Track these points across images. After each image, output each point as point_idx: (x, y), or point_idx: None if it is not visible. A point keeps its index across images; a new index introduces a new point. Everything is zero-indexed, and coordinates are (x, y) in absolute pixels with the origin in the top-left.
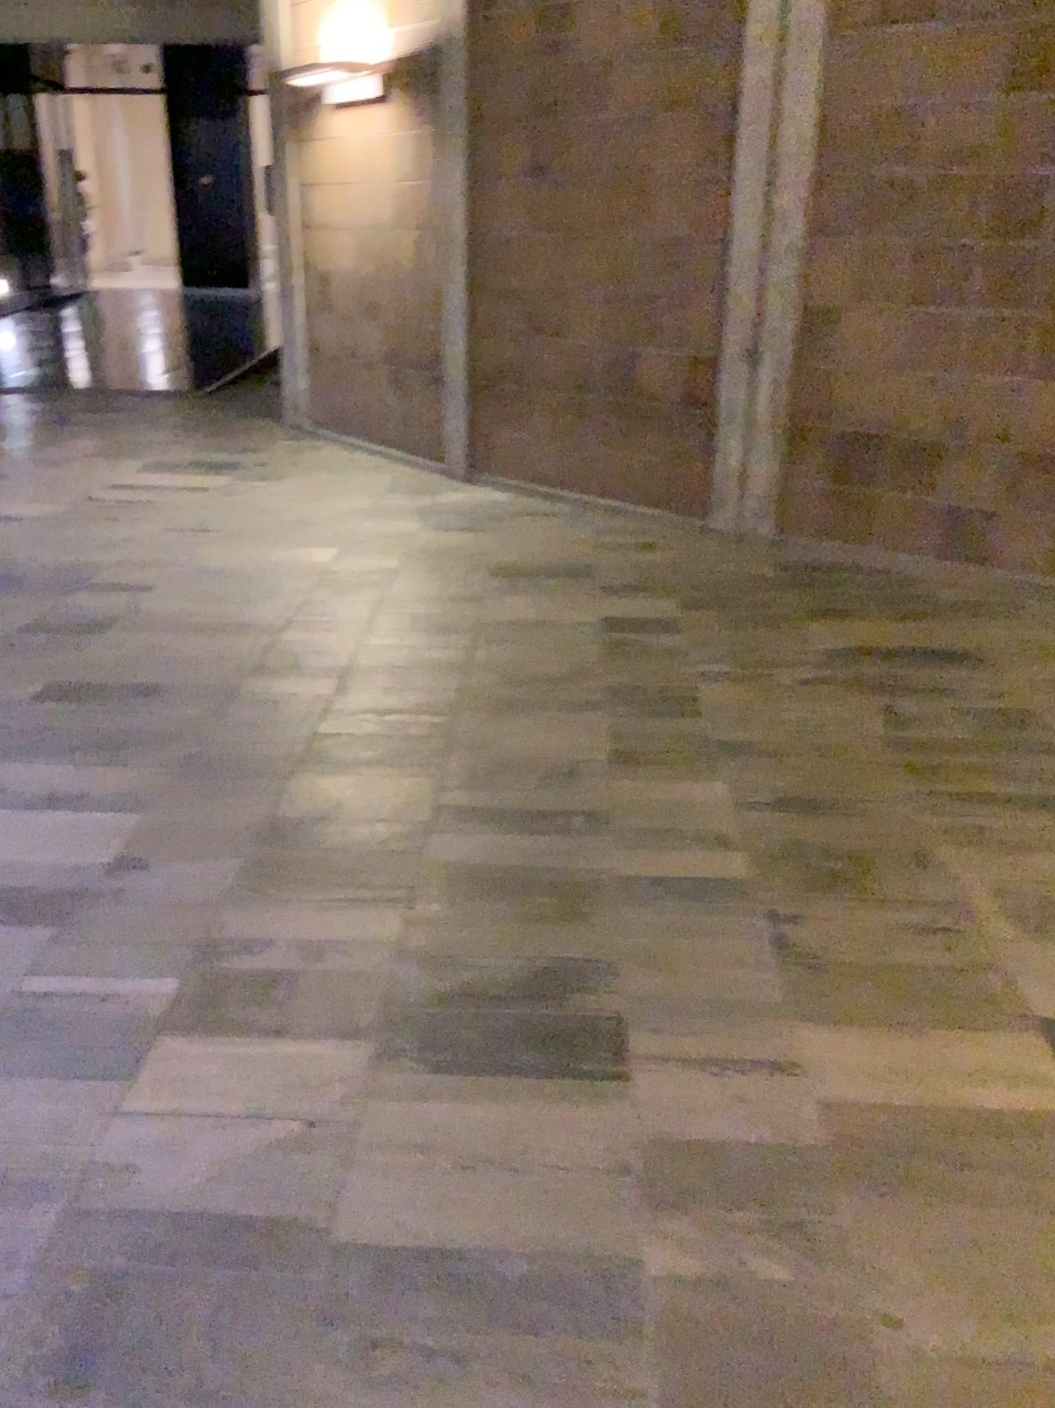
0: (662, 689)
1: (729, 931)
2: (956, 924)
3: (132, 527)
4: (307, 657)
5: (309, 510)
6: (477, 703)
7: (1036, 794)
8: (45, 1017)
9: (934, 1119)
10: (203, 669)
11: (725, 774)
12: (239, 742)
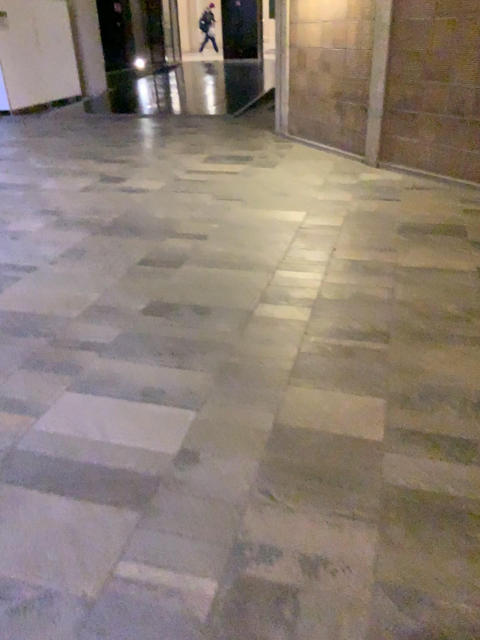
0: None
1: None
2: None
3: (197, 197)
4: (294, 292)
5: (291, 189)
6: (403, 335)
7: None
8: (128, 607)
9: None
10: (234, 297)
11: None
12: (256, 358)
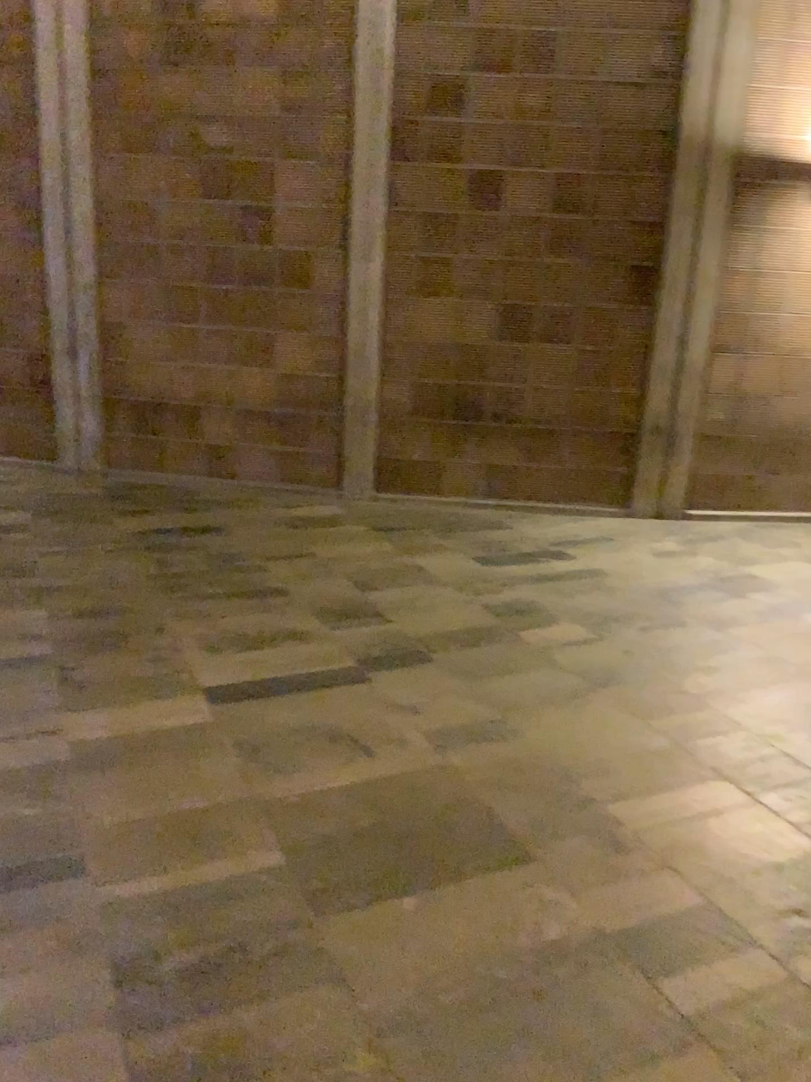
0: (7, 564)
1: (29, 679)
2: (167, 655)
3: None
4: None
5: None
6: None
7: (230, 591)
8: None
9: (128, 736)
10: None
11: (43, 604)
12: None
